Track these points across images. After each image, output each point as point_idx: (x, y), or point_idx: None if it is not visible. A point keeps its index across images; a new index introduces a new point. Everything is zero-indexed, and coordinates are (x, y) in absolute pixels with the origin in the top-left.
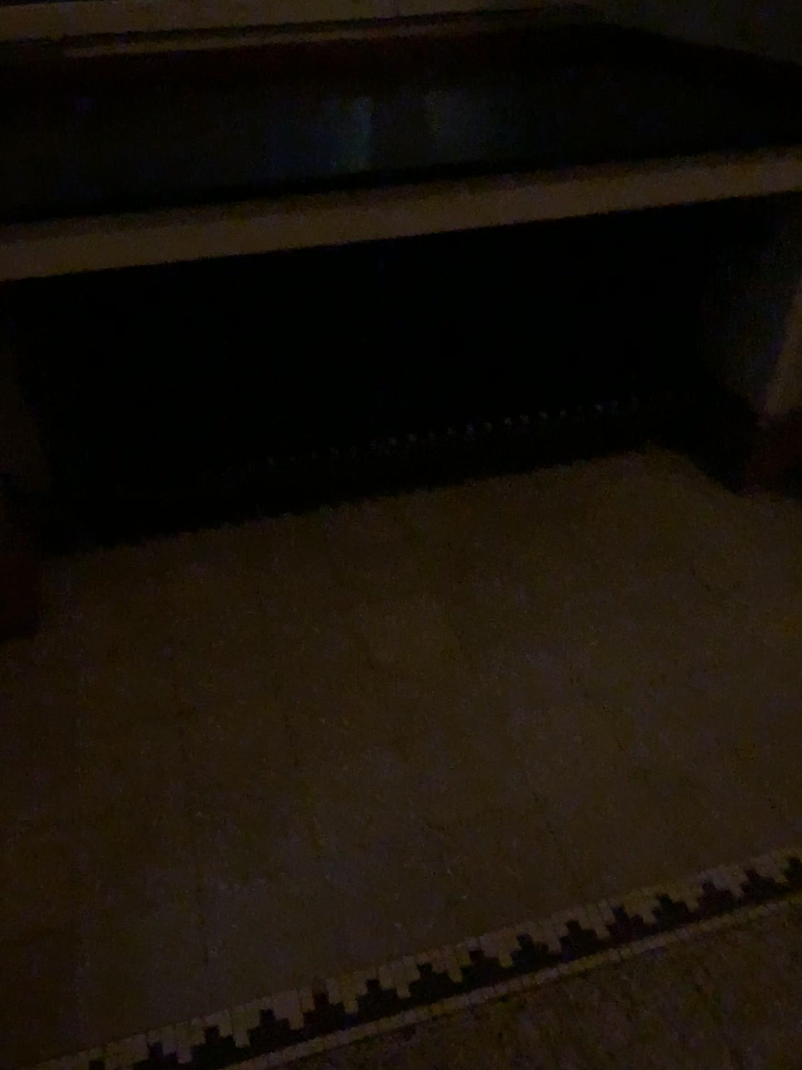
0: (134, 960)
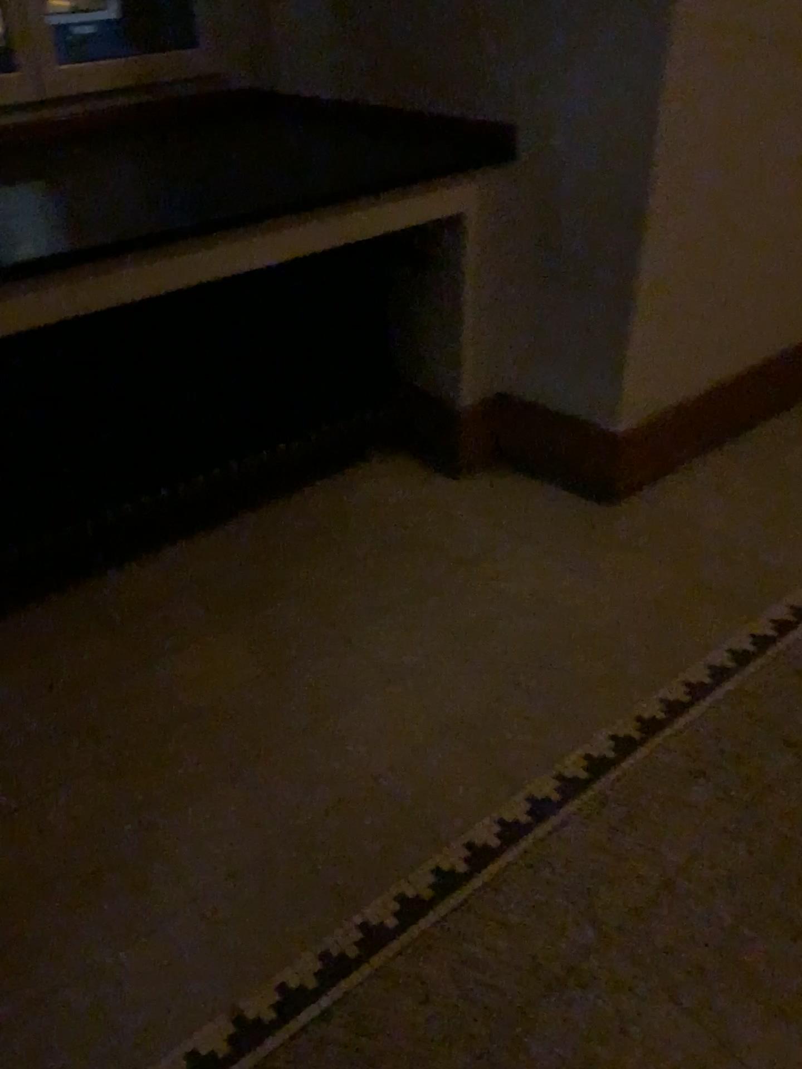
0: (67, 1063)
